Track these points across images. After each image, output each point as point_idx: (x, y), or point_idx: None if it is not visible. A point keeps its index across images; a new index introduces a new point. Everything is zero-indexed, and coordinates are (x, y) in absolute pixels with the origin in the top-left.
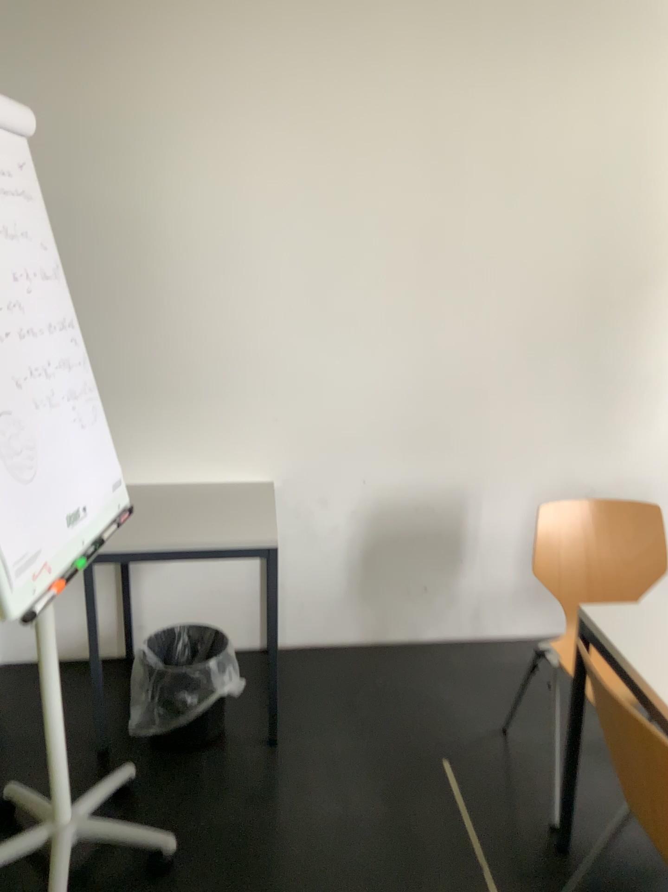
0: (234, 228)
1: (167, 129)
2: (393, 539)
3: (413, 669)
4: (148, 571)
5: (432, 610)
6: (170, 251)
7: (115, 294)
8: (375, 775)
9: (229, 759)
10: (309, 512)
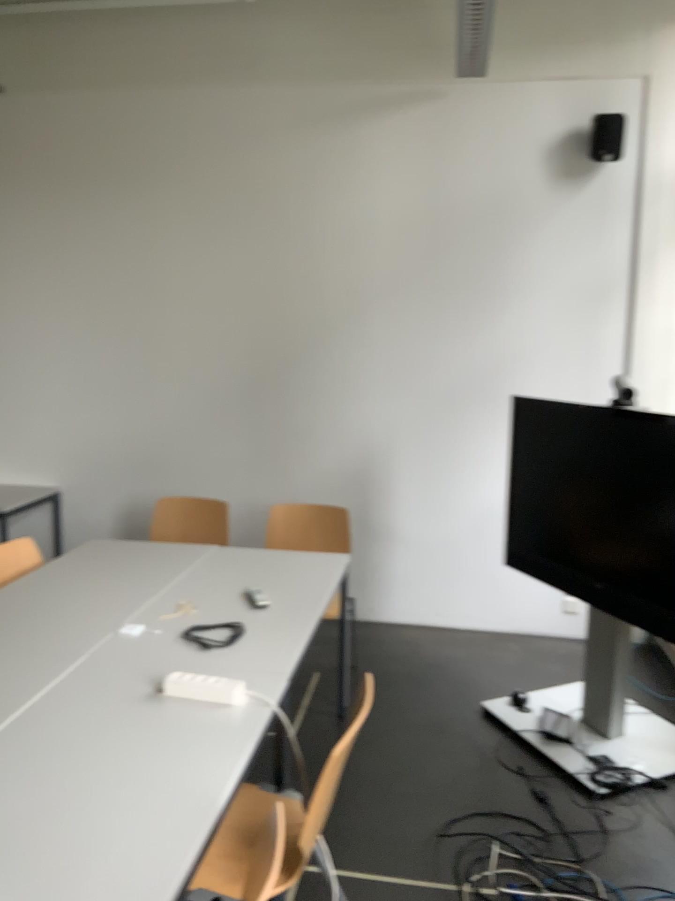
0: (39, 331)
1: (3, 277)
2: (139, 531)
3: None
4: None
5: None
6: (5, 345)
7: None
8: None
9: None
10: (87, 509)
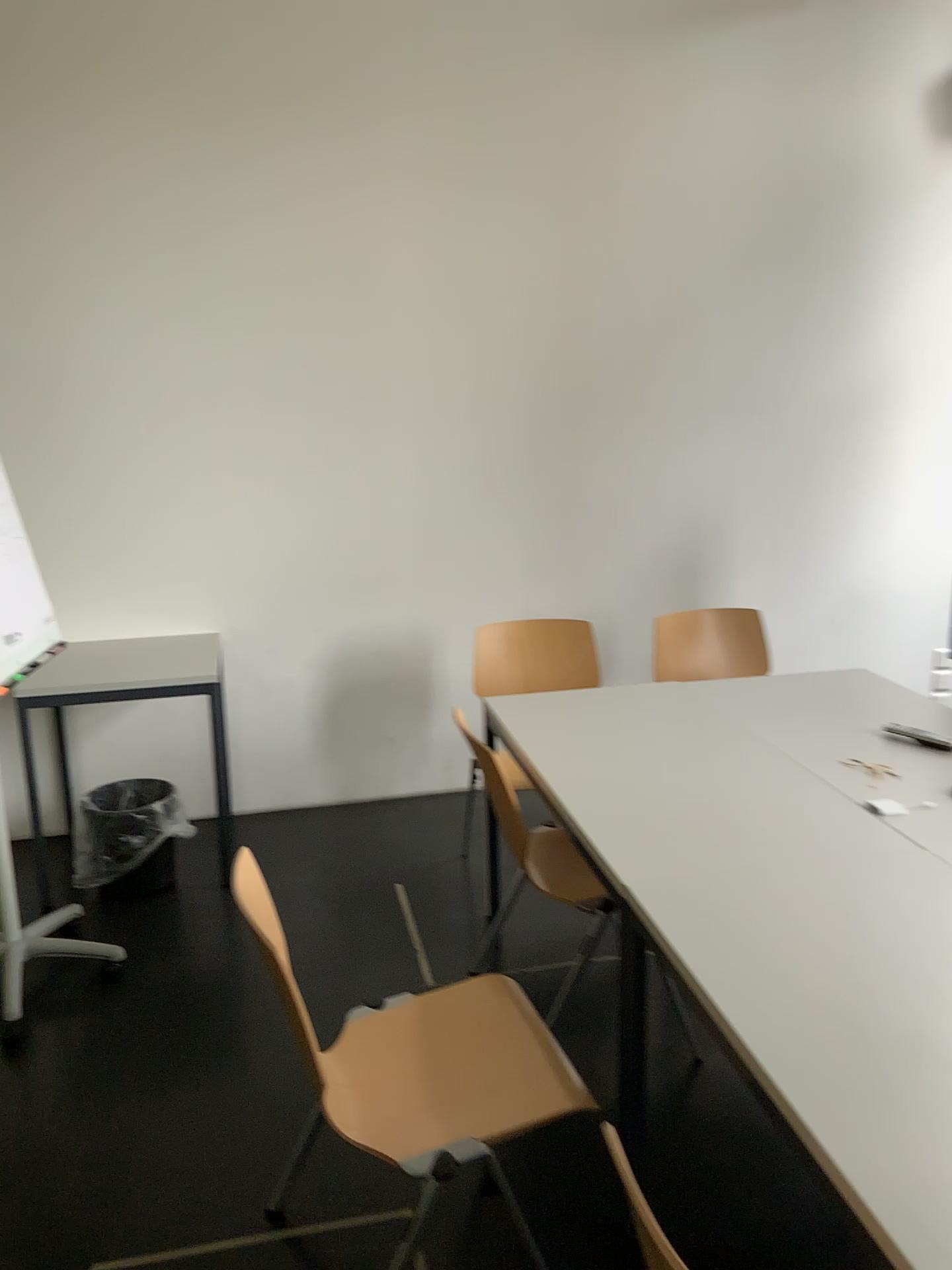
0: (164, 368)
1: (87, 271)
2: (354, 687)
3: (381, 819)
4: (90, 733)
5: (402, 762)
6: (97, 394)
7: (40, 440)
8: (325, 899)
9: (179, 898)
10: (262, 662)
